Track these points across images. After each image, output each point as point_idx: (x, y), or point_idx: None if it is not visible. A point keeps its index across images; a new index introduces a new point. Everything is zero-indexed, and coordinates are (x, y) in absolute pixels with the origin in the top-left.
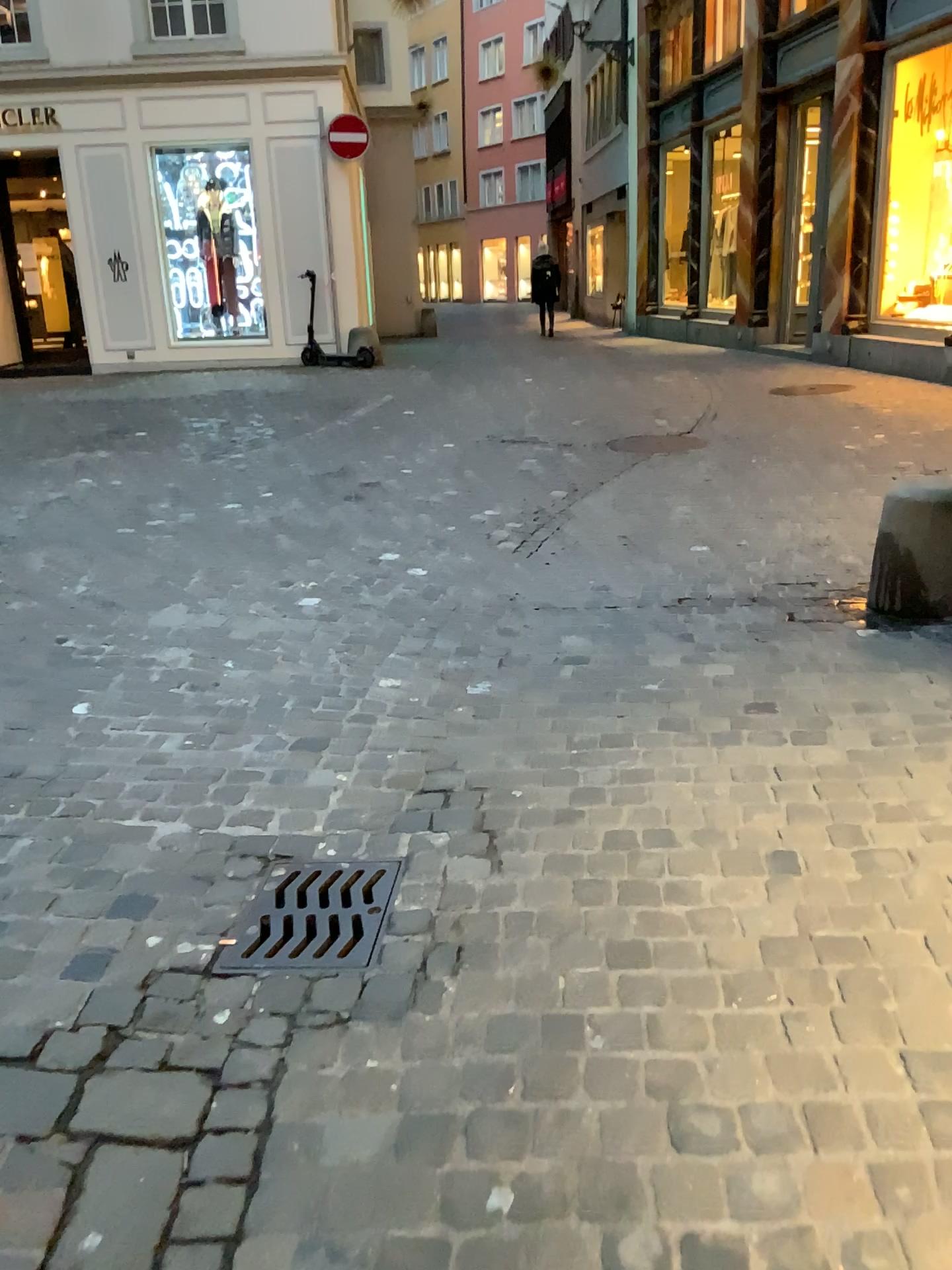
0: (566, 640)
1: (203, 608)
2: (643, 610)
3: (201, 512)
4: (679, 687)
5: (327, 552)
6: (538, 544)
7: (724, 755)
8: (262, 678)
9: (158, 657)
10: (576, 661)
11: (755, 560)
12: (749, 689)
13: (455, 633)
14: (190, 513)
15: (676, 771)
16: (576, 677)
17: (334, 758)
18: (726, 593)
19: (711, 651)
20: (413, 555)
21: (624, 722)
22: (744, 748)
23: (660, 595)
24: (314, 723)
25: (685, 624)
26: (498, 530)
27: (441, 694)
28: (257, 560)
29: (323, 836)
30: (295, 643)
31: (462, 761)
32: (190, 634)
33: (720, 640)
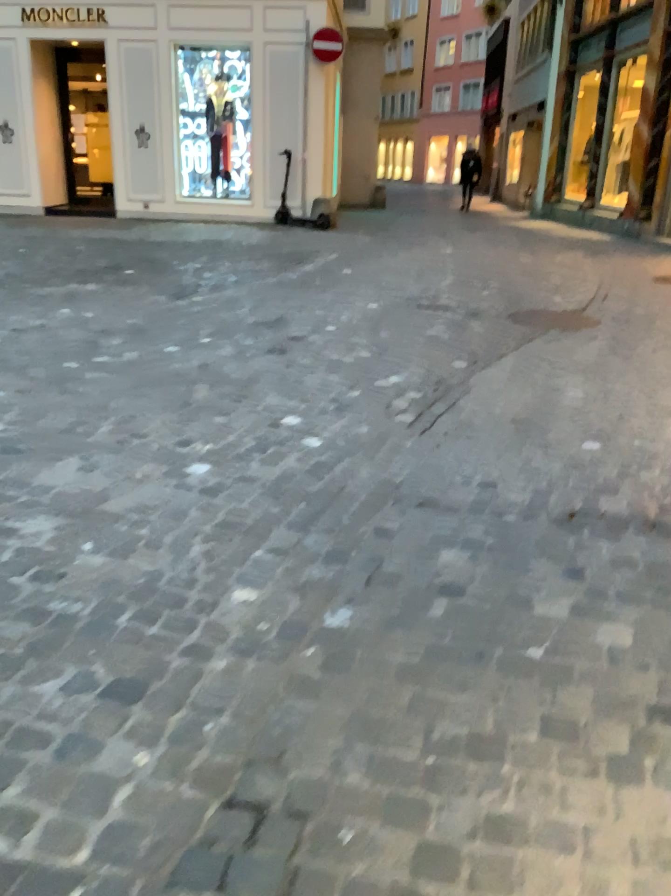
0: (444, 558)
1: (97, 465)
2: (529, 524)
3: (142, 353)
4: (566, 658)
5: (235, 409)
6: (433, 421)
7: (624, 809)
8: (115, 571)
9: (25, 526)
10: (451, 593)
11: (649, 470)
12: (652, 680)
13: (331, 529)
14: (132, 353)
15: (558, 831)
16: (447, 618)
17: (147, 716)
18: (619, 512)
19: (604, 602)
20: (312, 422)
21: (496, 712)
22: (650, 797)
23: (548, 506)
24: (143, 651)
25: (574, 551)
26: (397, 401)
27: (295, 621)
28: (169, 412)
29: (83, 876)
30: (166, 522)
31: (291, 751)
32: (70, 497)
33: (614, 586)
